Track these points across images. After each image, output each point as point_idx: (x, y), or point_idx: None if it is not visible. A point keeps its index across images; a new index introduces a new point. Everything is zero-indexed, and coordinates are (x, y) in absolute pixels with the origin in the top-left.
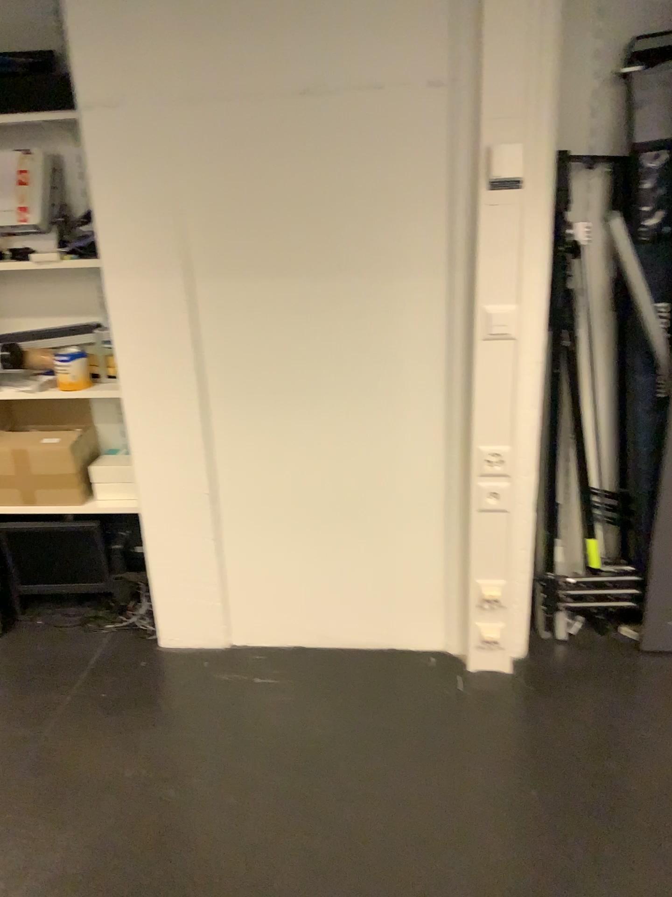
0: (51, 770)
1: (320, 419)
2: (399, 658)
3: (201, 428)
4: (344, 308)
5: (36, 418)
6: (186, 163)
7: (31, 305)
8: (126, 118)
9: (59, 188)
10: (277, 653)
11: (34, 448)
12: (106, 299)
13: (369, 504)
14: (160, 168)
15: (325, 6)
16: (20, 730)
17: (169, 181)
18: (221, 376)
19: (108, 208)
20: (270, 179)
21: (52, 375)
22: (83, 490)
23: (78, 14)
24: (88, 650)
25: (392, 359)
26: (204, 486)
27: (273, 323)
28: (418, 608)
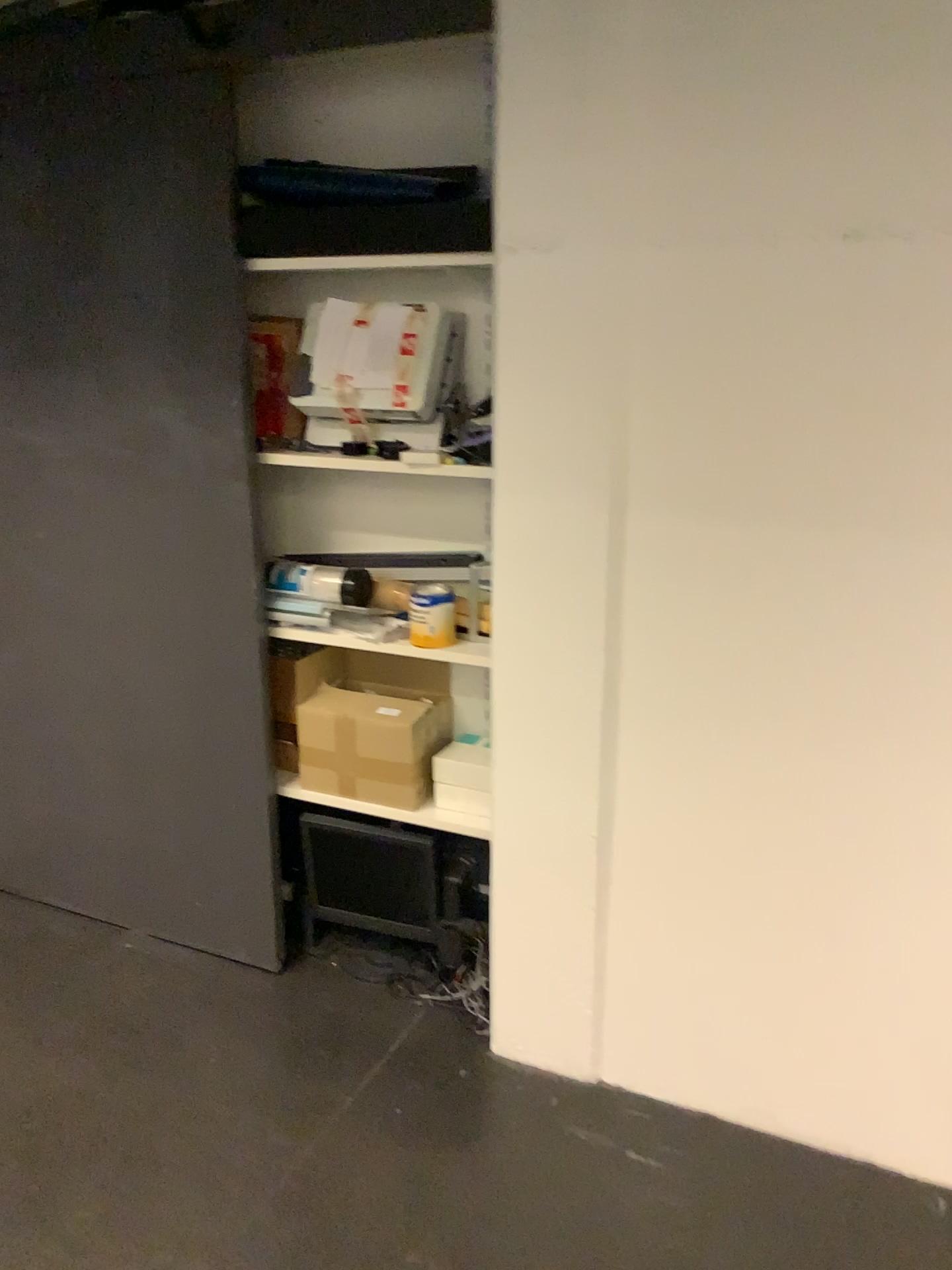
0: (302, 1218)
1: (796, 756)
2: (879, 1185)
3: (603, 737)
4: (865, 584)
5: (375, 676)
6: (640, 338)
7: (393, 518)
8: (561, 267)
9: (456, 359)
10: (670, 1114)
11: (365, 721)
12: (494, 524)
13: (863, 911)
14: (600, 343)
15: (904, 101)
16: (273, 1136)
17: (611, 362)
18: (645, 662)
19: (515, 395)
20: (769, 368)
21: (405, 620)
22: (420, 792)
23: (515, 119)
24: (389, 1029)
25: (939, 678)
26: (593, 827)
27: (741, 592)
28: (925, 1107)
